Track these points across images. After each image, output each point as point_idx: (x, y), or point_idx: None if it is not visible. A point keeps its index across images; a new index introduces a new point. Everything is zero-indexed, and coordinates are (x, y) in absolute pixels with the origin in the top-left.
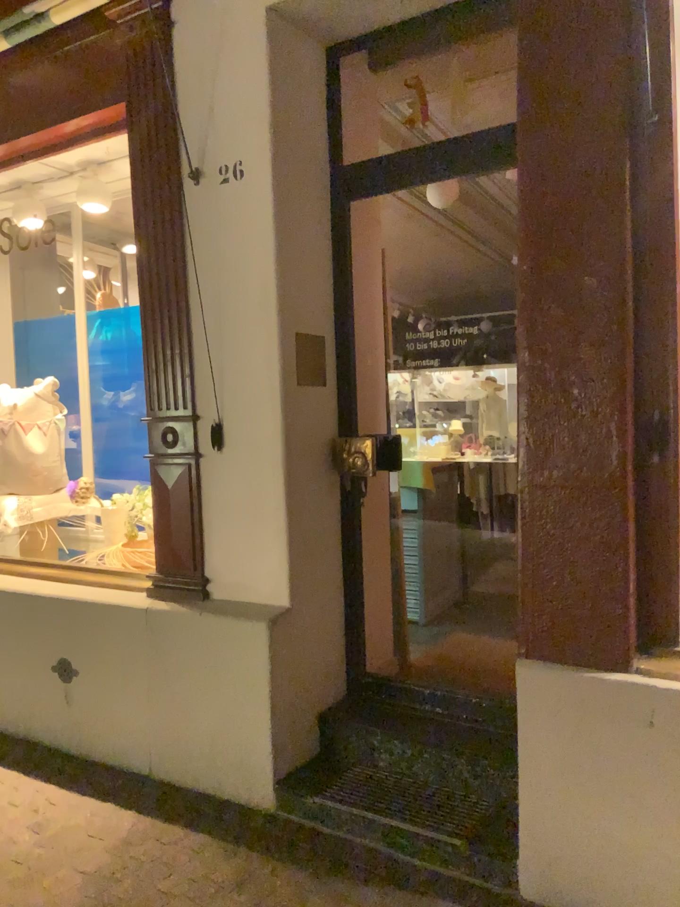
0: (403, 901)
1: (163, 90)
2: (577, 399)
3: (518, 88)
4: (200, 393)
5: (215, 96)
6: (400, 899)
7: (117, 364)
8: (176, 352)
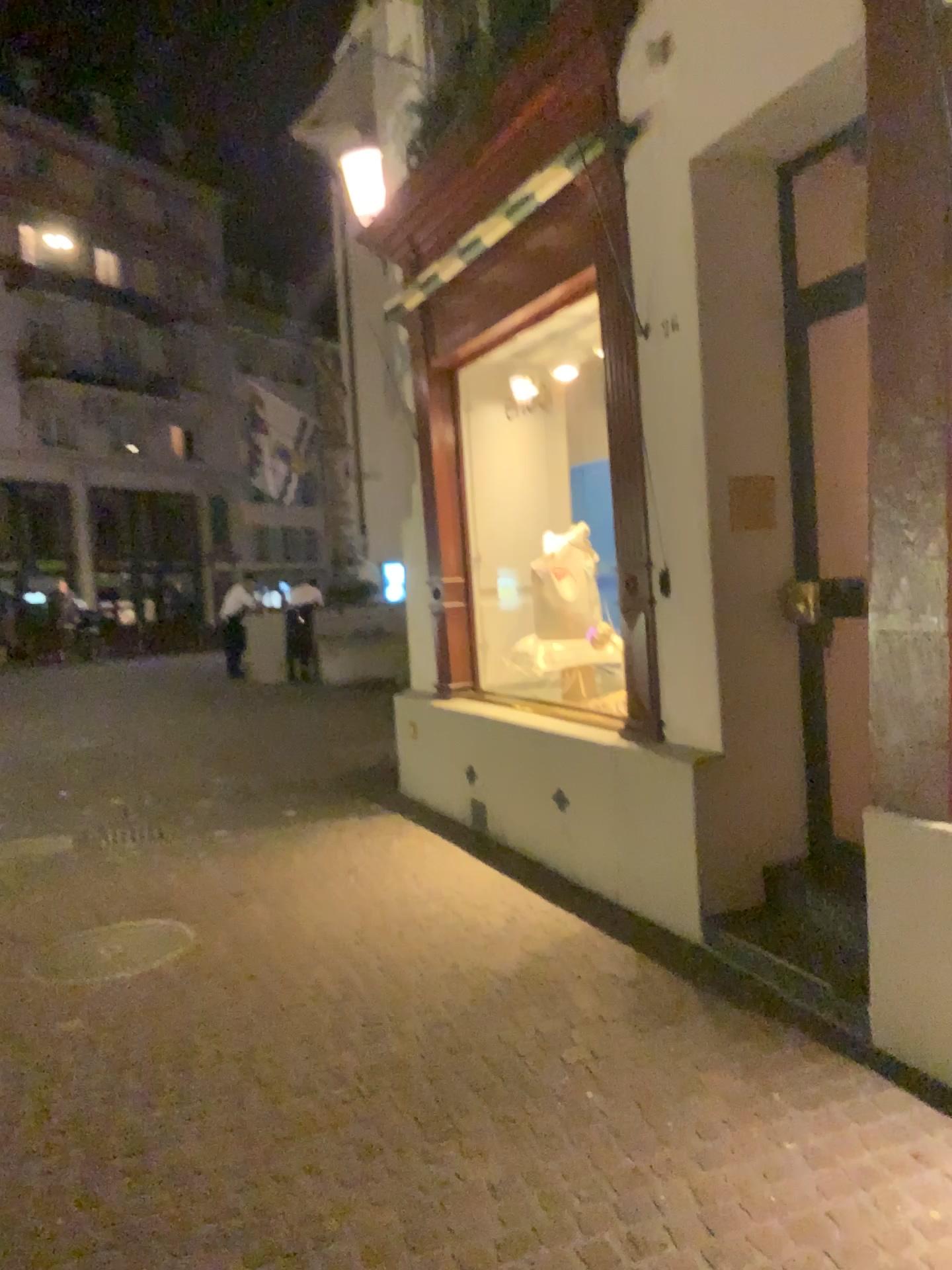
0: (765, 1023)
1: (622, 250)
2: (912, 543)
3: (870, 224)
4: (656, 540)
5: (657, 252)
6: (763, 1021)
7: None
8: (638, 501)
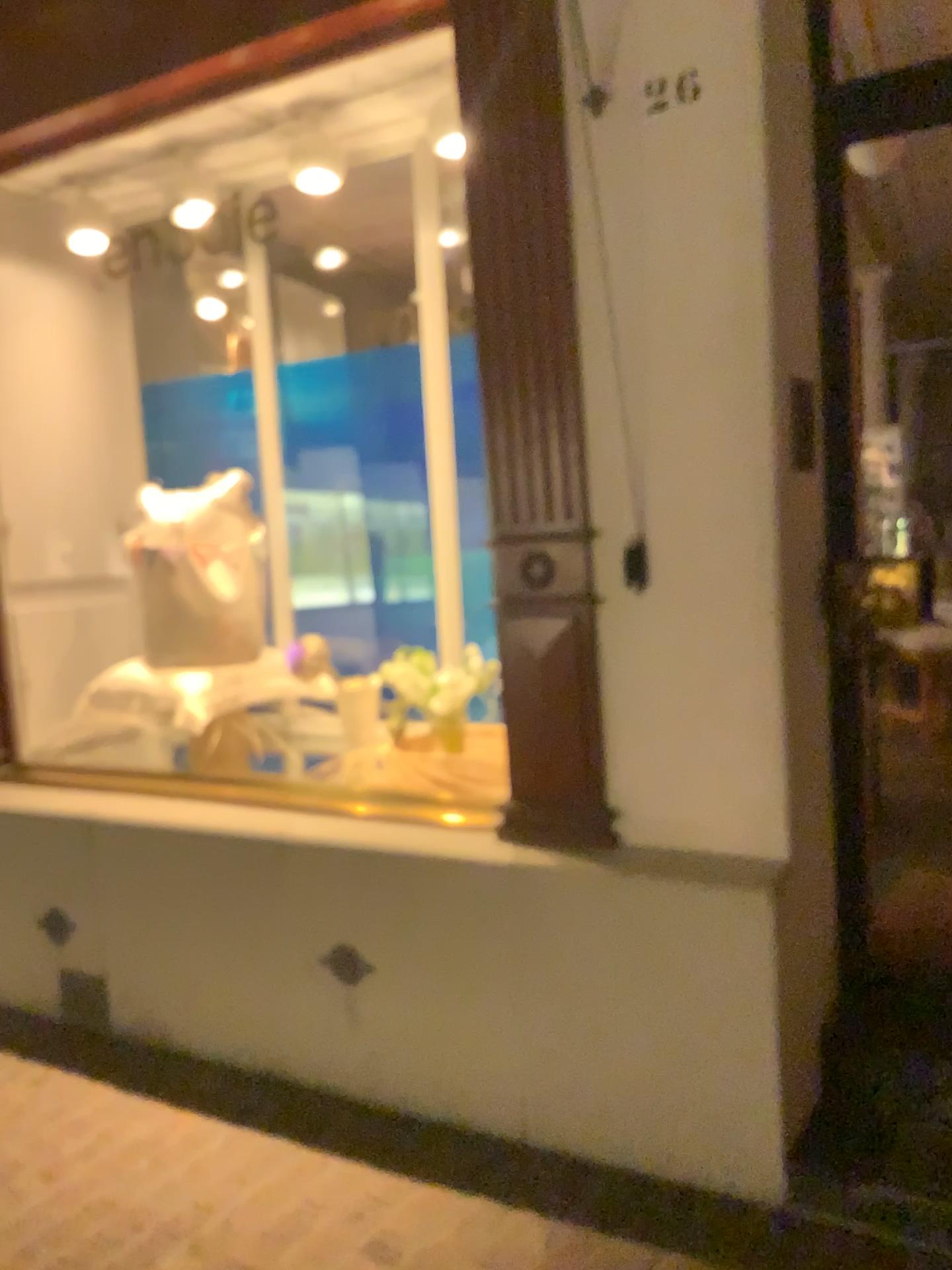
0: None
1: None
2: None
3: None
4: (599, 492)
5: None
6: None
7: (329, 450)
8: (550, 421)
